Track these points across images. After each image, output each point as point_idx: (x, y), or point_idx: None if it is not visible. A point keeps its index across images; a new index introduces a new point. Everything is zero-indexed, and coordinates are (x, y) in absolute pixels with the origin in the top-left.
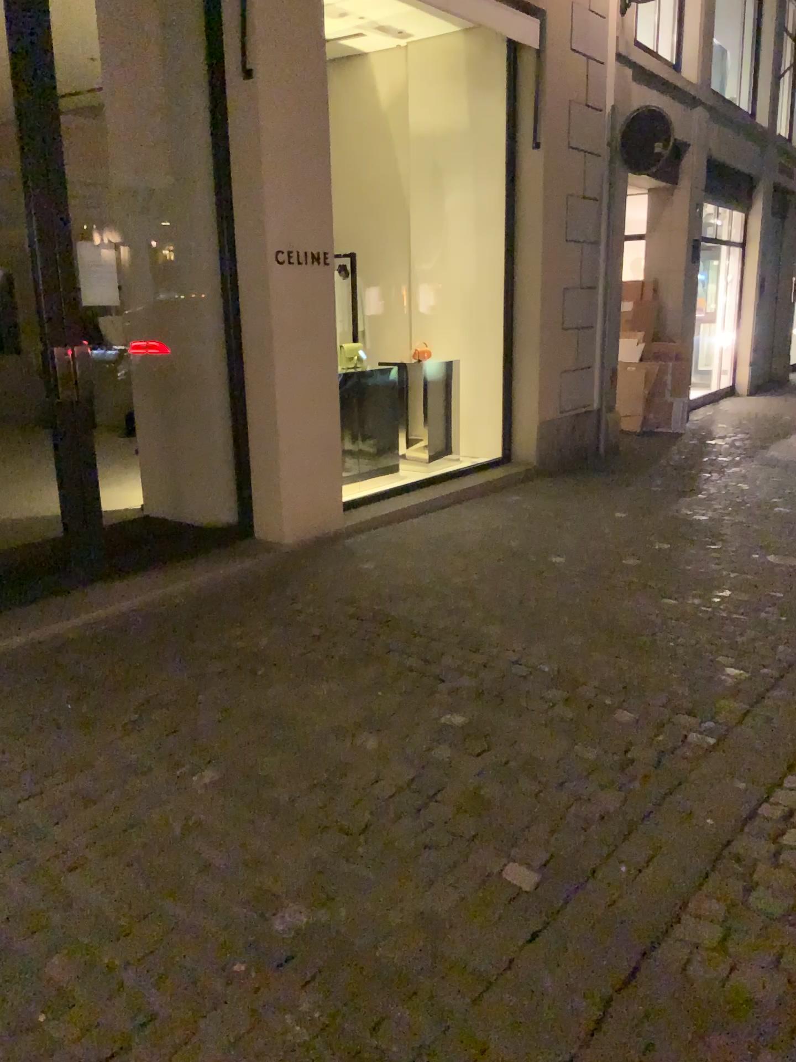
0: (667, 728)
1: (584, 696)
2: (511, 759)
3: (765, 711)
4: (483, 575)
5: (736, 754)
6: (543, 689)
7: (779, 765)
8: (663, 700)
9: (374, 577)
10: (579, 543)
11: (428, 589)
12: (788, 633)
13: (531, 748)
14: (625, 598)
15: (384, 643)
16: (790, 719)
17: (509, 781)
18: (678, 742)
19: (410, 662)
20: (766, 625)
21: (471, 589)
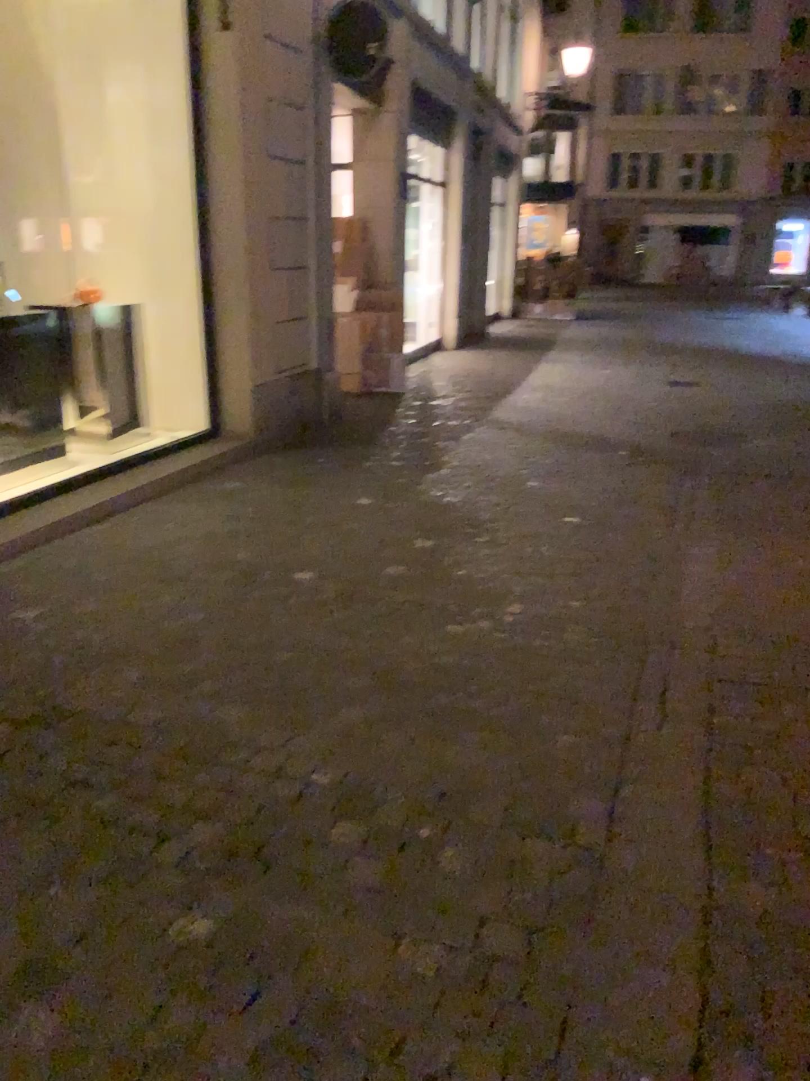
0: (521, 875)
1: (391, 833)
2: (303, 1011)
3: (634, 812)
4: (206, 616)
5: (628, 912)
6: (326, 828)
7: (695, 925)
8: (499, 815)
9: (43, 637)
10: (327, 551)
11: (127, 648)
12: (611, 665)
13: (331, 972)
14: (404, 633)
15: (62, 770)
16: (670, 824)
17: (309, 1071)
18: (546, 905)
19: (108, 804)
20: (582, 657)
21: (192, 644)
